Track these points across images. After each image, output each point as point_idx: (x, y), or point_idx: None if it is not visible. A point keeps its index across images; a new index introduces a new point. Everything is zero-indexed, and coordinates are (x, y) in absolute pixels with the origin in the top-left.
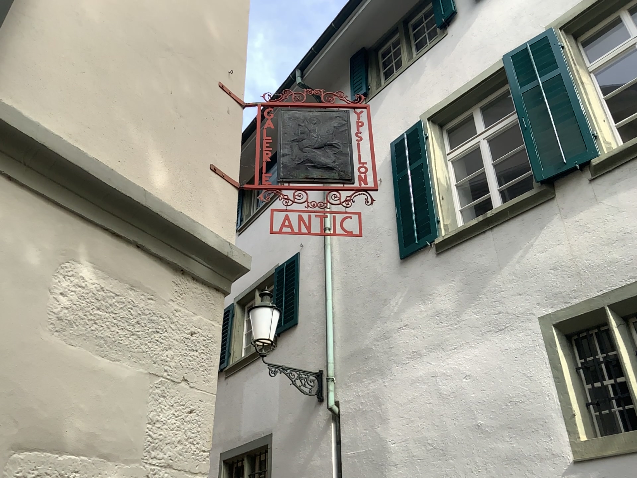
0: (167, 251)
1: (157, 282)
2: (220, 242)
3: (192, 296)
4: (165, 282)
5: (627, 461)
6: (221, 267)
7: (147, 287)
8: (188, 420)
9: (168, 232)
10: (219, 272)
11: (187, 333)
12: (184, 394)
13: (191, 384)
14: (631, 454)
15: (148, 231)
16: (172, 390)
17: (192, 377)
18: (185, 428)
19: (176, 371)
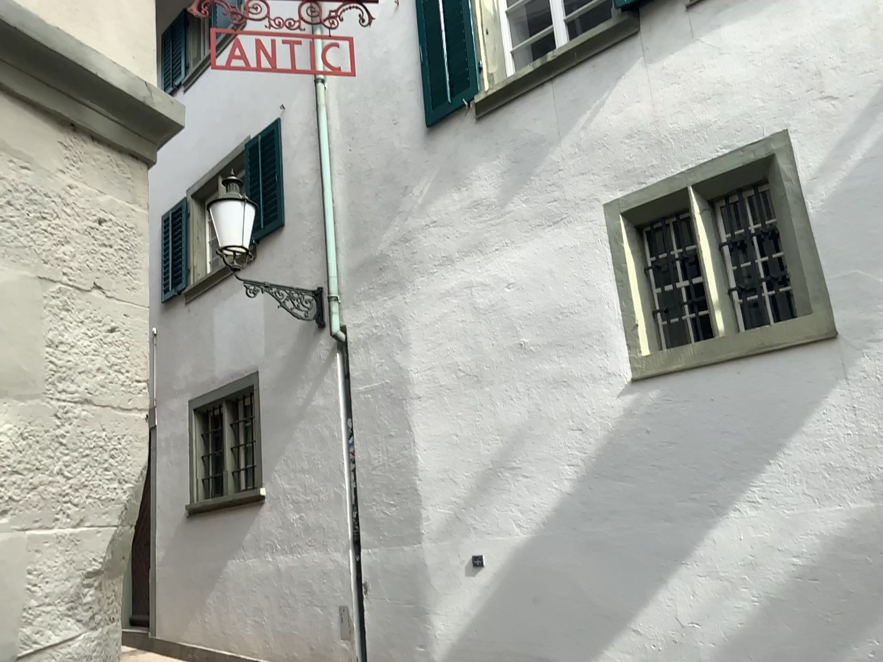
0: (42, 92)
1: (33, 143)
2: (132, 82)
3: (96, 166)
4: (45, 143)
5: (693, 376)
6: (139, 122)
7: (16, 150)
8: (107, 342)
9: (39, 61)
10: (137, 131)
11: (93, 221)
12: (98, 307)
13: (107, 293)
14: (698, 368)
15: (4, 58)
16: (77, 302)
17: (109, 284)
18: (105, 353)
19: (81, 275)
